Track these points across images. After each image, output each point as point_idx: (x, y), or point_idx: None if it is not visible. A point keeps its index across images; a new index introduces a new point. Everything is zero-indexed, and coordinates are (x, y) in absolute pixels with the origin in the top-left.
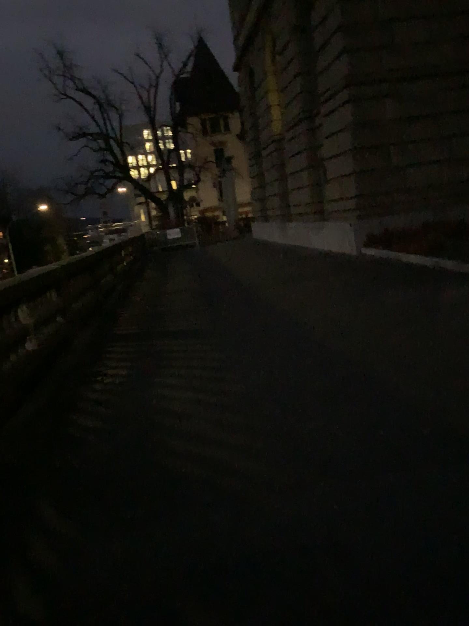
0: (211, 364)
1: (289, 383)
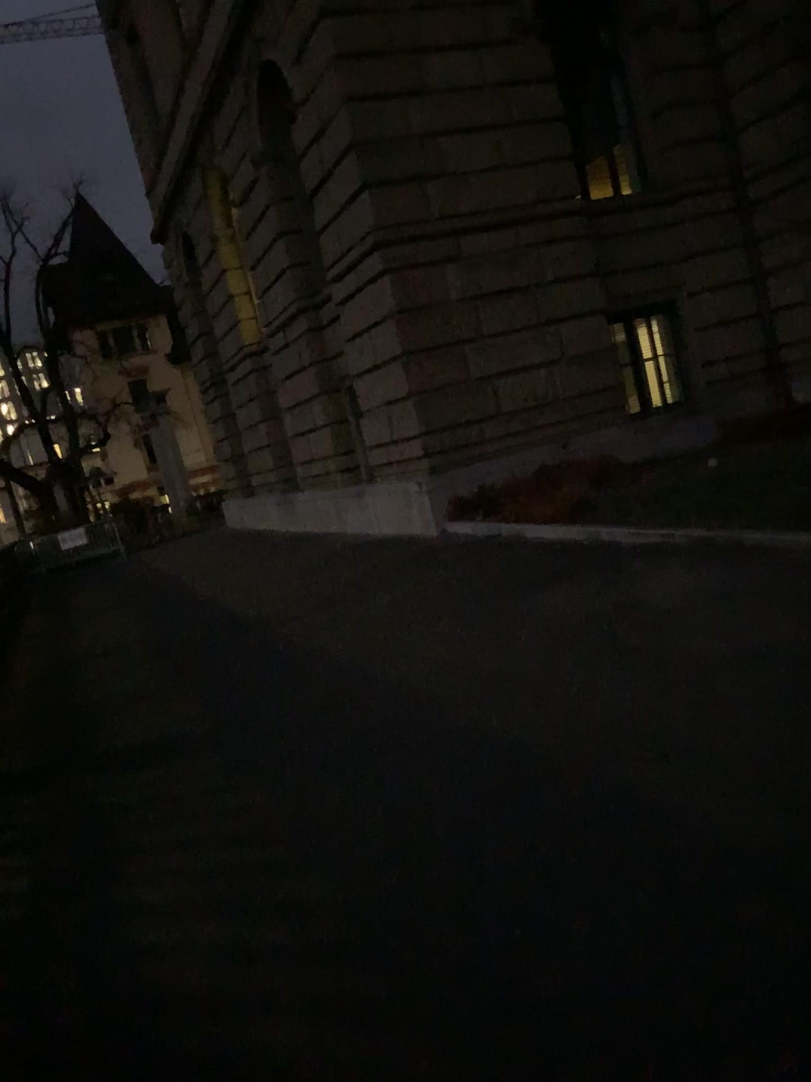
0: (233, 830)
1: (440, 856)
